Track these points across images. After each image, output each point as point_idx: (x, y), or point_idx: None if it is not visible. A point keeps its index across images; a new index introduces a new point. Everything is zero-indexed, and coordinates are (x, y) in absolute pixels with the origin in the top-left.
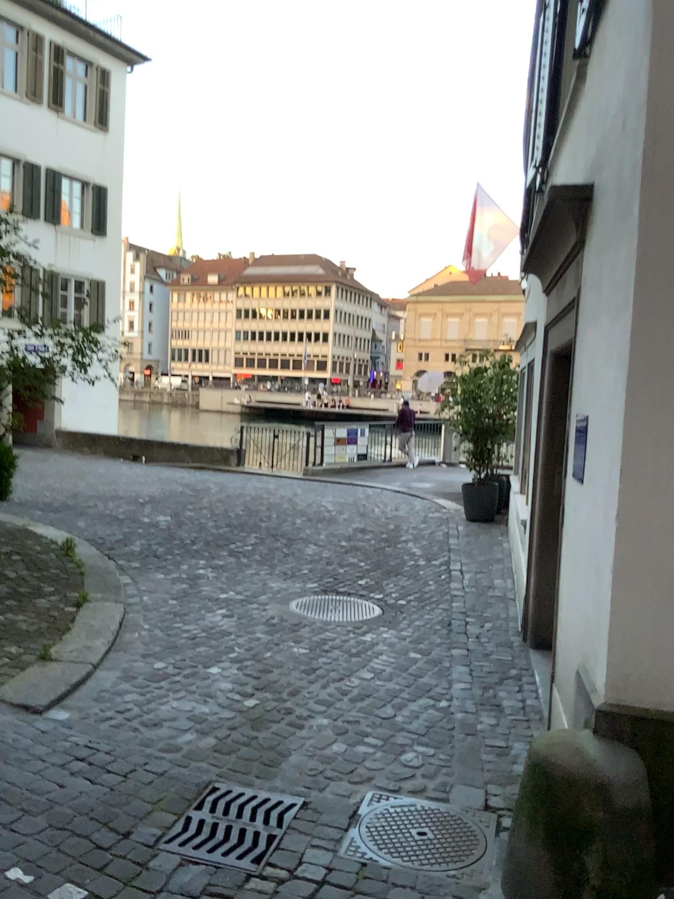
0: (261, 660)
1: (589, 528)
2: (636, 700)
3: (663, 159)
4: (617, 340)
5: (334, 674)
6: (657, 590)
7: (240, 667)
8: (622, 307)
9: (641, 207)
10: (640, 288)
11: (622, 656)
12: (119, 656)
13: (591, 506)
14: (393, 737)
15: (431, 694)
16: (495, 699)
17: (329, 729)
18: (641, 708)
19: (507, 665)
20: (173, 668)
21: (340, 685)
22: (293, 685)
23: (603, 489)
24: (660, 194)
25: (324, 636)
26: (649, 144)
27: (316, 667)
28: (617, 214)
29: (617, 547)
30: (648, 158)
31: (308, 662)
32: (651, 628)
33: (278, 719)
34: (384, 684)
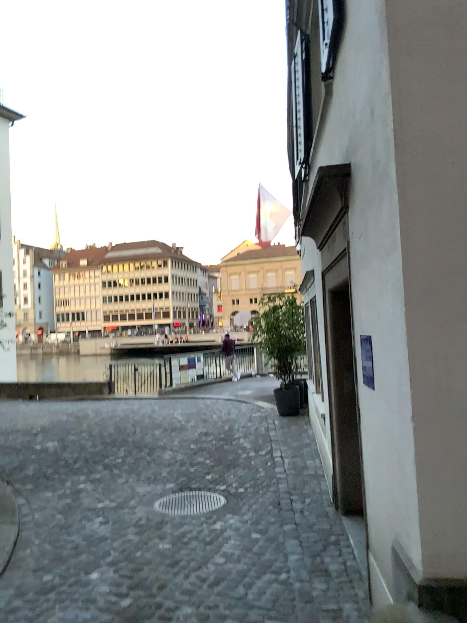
0: (133, 559)
1: (385, 425)
2: (450, 574)
3: (409, 132)
4: (390, 274)
5: (193, 563)
6: (454, 476)
7: (115, 570)
8: (392, 248)
9: (397, 170)
10: (405, 232)
11: (433, 537)
12: (11, 575)
13: (386, 408)
14: (247, 617)
15: (273, 570)
16: (323, 566)
17: (193, 618)
18: (456, 581)
19: (328, 534)
20: (58, 579)
21: (199, 573)
22: (160, 580)
23: (395, 395)
24: (410, 159)
25: (183, 529)
26: (396, 122)
27: (179, 558)
28: (377, 179)
29: (416, 444)
30: (396, 133)
31: (171, 555)
32: (454, 510)
33: (150, 616)
34: (234, 566)
